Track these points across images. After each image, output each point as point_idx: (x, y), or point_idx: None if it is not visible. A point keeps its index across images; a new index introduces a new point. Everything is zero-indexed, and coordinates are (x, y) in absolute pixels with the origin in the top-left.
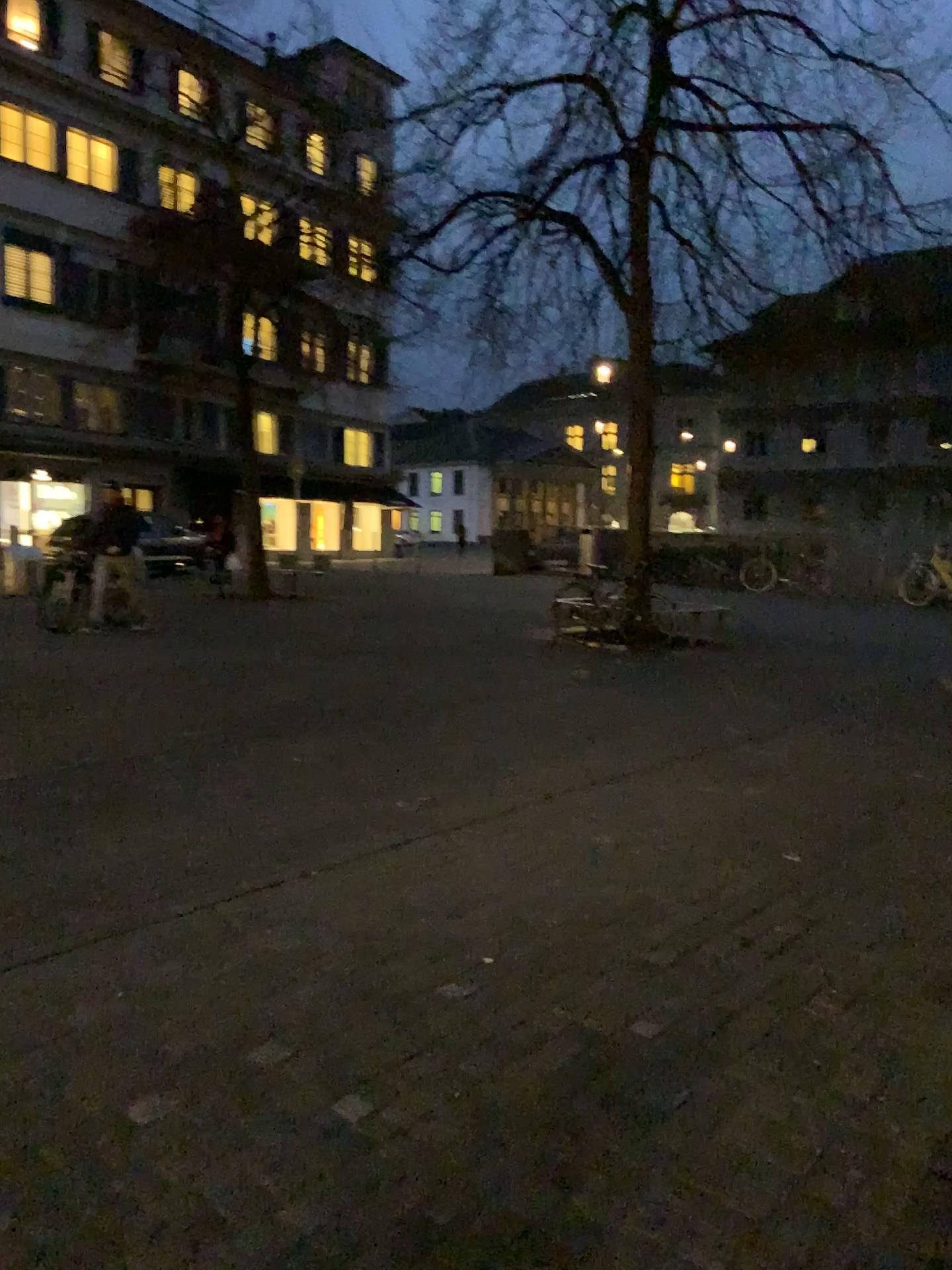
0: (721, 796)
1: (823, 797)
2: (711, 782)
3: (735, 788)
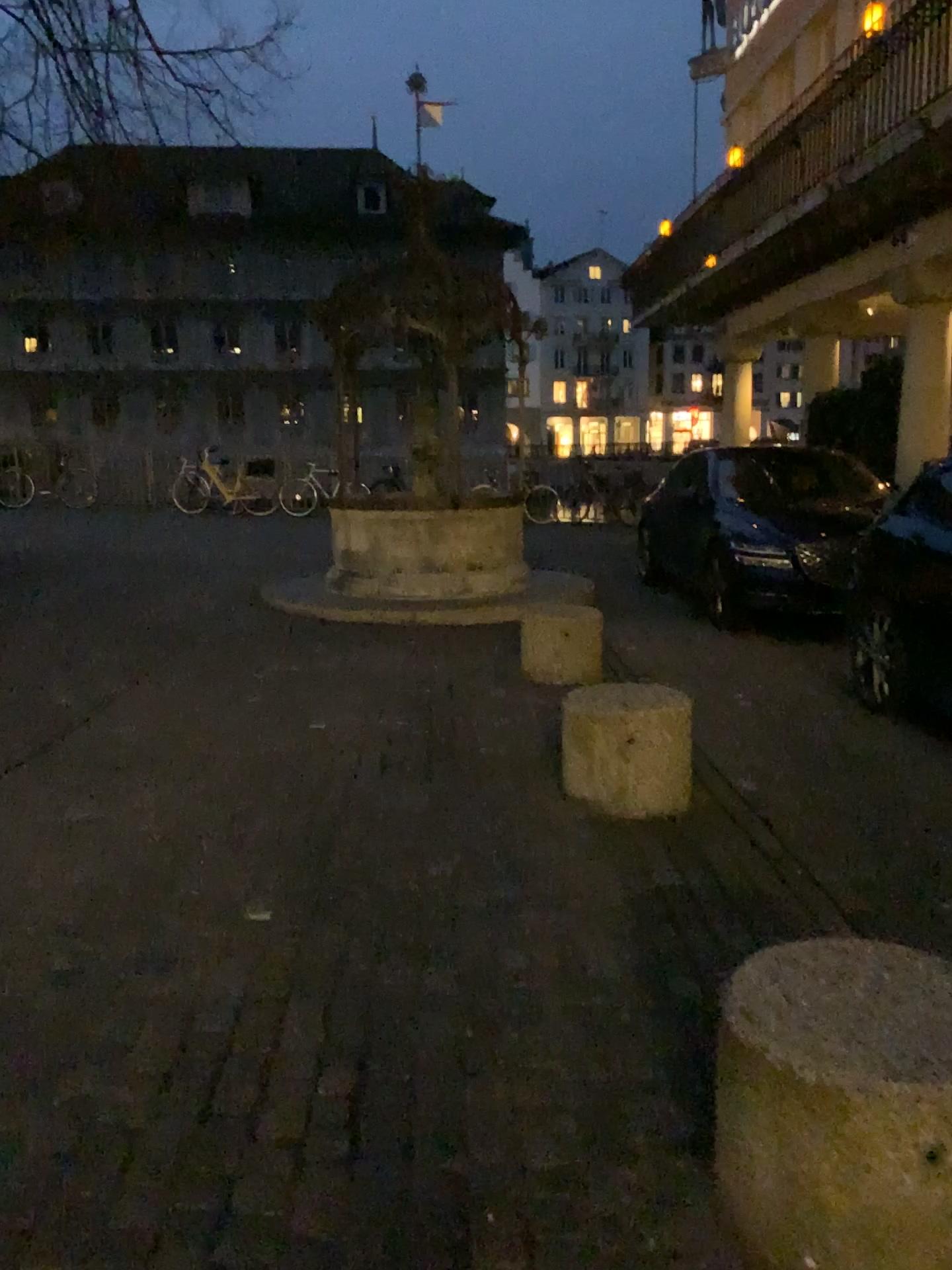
0: (100, 820)
1: (229, 786)
2: (73, 797)
3: (111, 798)
